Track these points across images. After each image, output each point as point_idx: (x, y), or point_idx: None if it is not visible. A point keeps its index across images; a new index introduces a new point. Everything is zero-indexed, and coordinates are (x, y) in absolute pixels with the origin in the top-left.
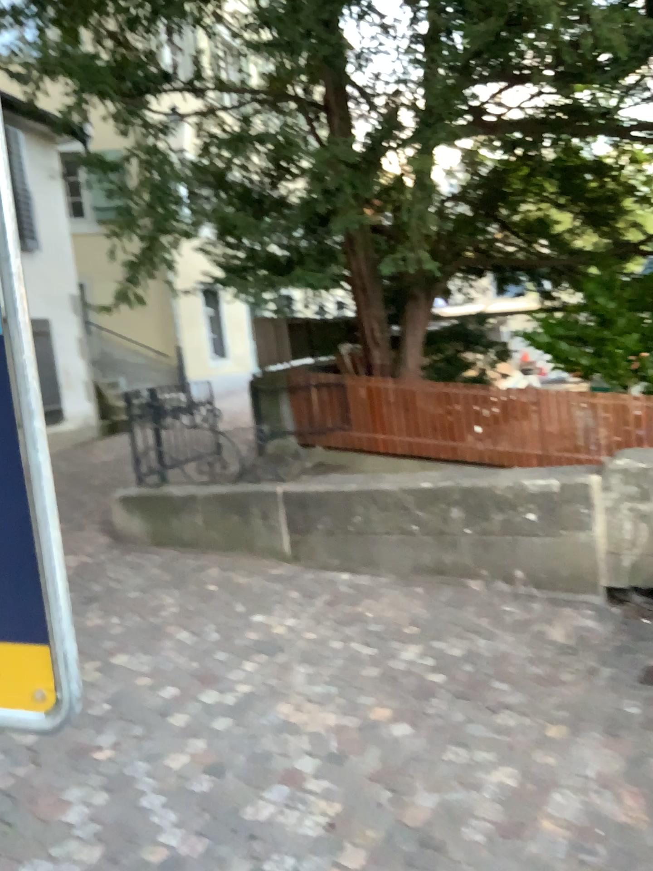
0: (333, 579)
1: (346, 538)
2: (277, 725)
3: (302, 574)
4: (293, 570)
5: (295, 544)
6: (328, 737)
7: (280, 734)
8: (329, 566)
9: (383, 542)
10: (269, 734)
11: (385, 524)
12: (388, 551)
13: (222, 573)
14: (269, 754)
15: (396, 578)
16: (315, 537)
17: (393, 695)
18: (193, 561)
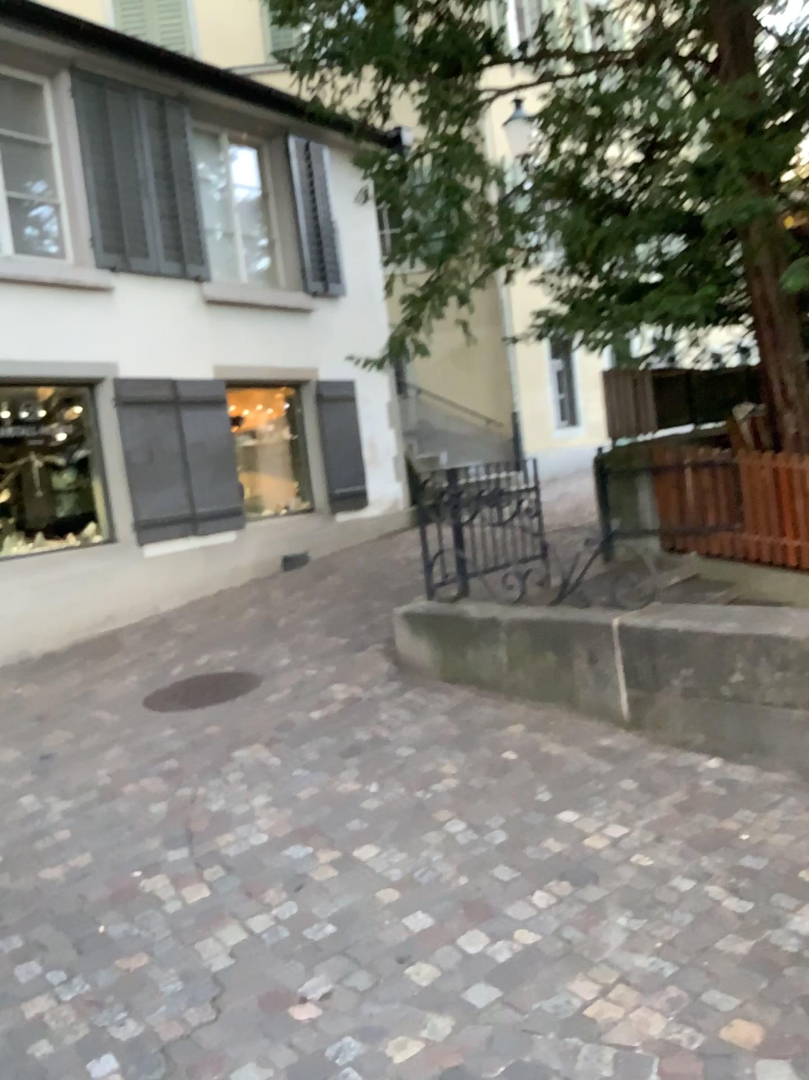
0: (691, 765)
1: (714, 703)
2: (563, 1019)
3: (645, 750)
4: (632, 741)
5: (638, 703)
6: (644, 1064)
7: (565, 1037)
8: (687, 742)
9: (773, 718)
10: (547, 1032)
11: (778, 689)
12: (783, 732)
13: (529, 733)
14: (542, 1073)
15: (795, 776)
16: (668, 696)
17: (767, 1001)
18: (493, 711)
